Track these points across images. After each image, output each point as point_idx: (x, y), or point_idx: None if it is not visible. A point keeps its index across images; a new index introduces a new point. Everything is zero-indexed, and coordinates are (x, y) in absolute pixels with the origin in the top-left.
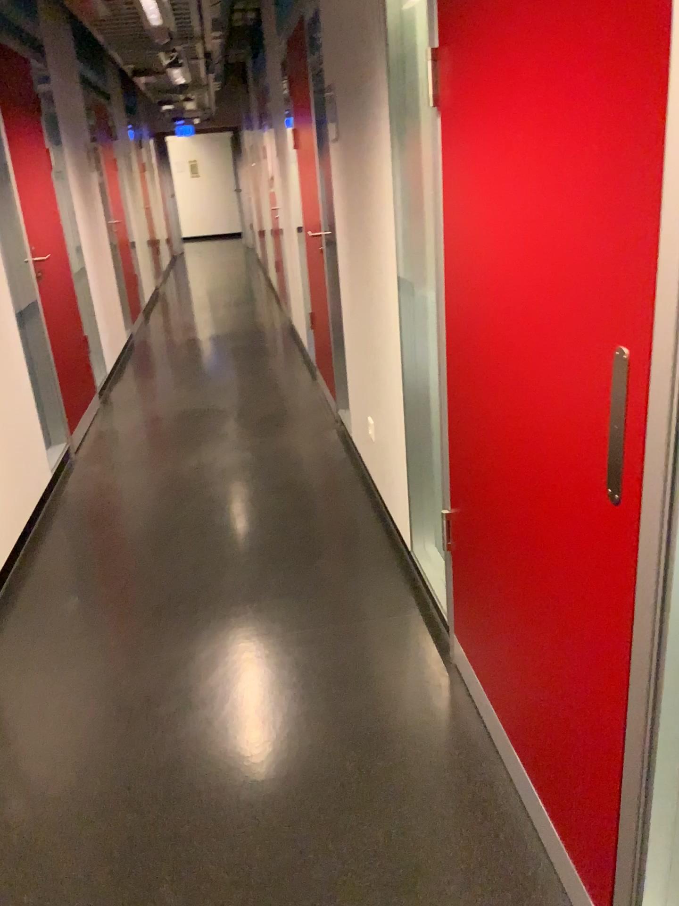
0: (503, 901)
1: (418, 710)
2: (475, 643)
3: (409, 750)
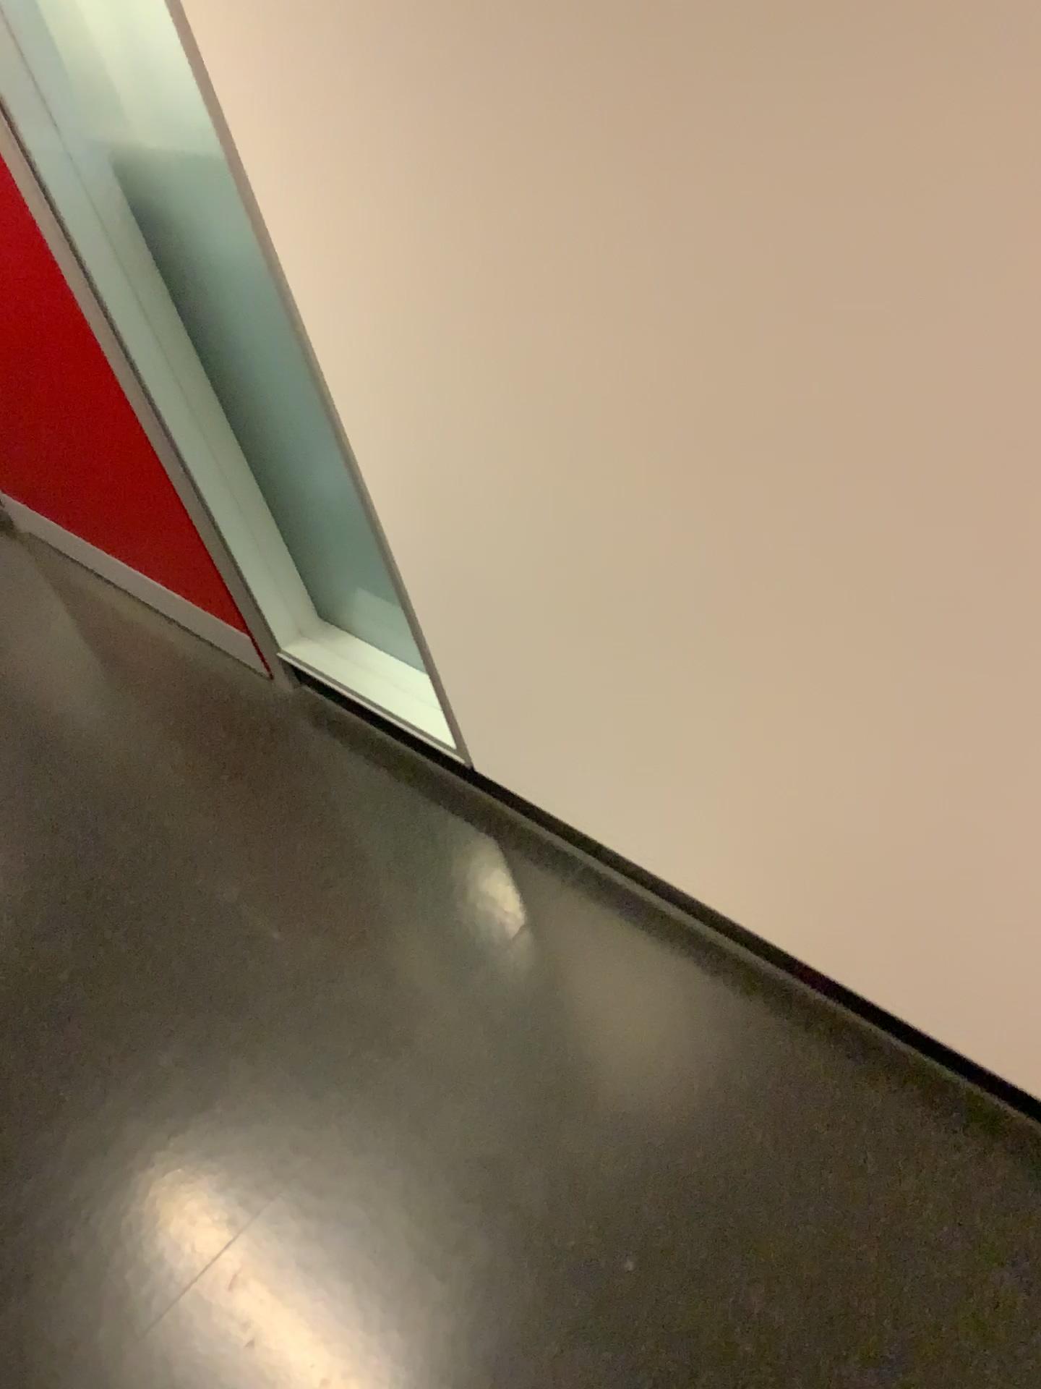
0: (161, 699)
1: (1, 605)
2: (19, 485)
3: (7, 644)
